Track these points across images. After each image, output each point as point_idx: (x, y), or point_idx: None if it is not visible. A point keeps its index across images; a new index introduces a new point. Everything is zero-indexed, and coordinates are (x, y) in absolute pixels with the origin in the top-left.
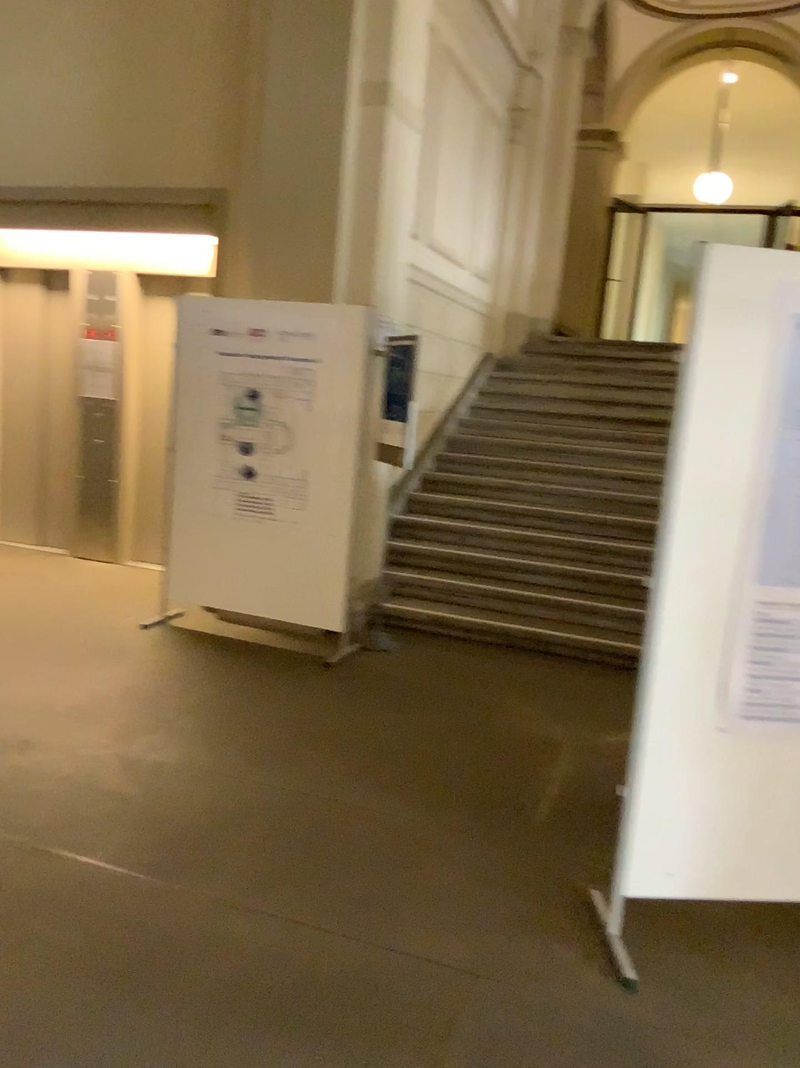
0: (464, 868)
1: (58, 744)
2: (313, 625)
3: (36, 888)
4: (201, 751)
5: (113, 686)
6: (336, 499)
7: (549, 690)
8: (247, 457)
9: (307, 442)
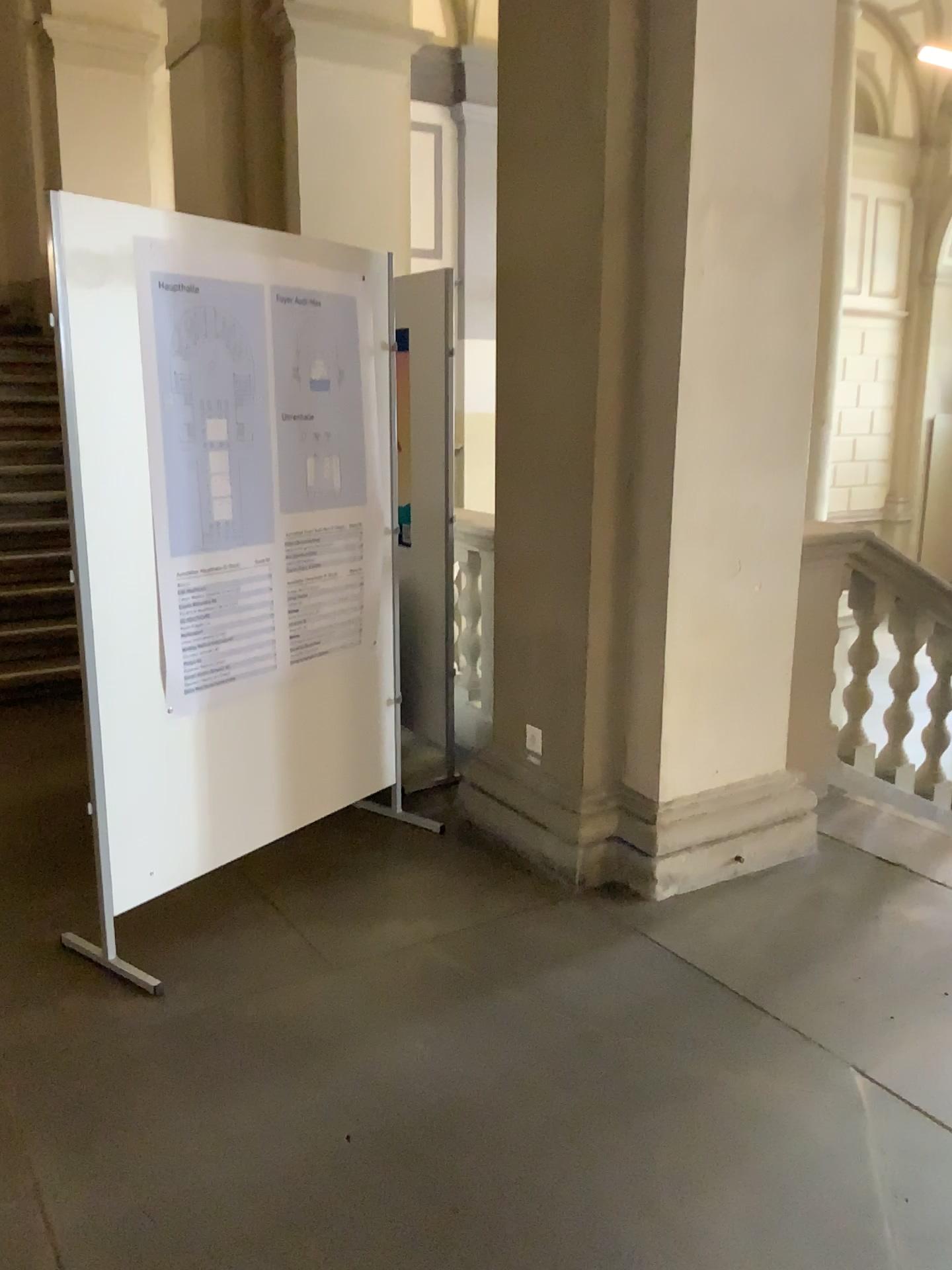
0: None
1: None
2: None
3: None
4: None
5: None
6: None
7: None
8: None
9: None
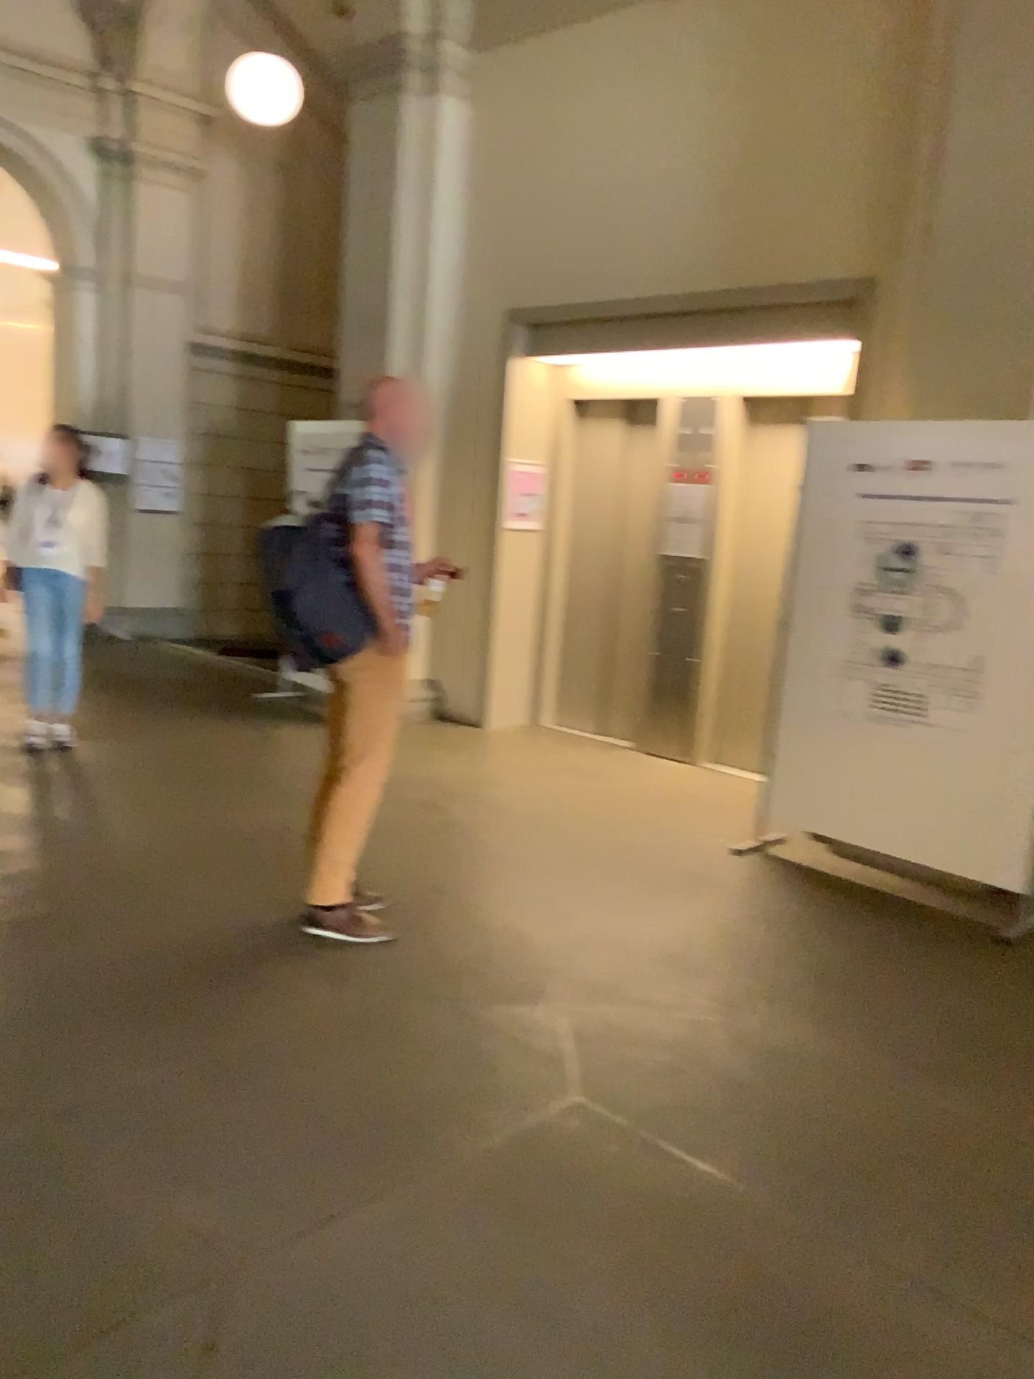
0: None
1: (650, 999)
2: (977, 878)
3: (645, 1193)
4: (836, 1040)
5: (709, 930)
6: (1026, 703)
7: None
8: (893, 637)
9: (984, 620)
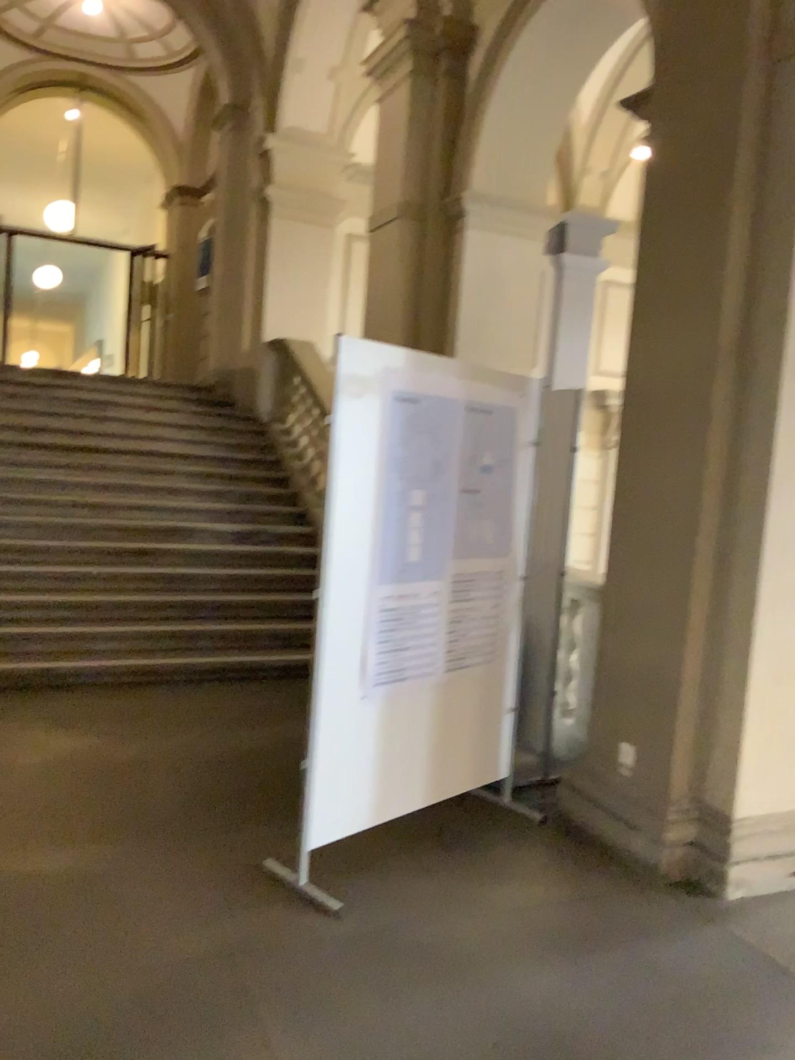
0: (153, 884)
1: None
2: None
3: None
4: None
5: None
6: None
7: (90, 718)
8: None
9: None
